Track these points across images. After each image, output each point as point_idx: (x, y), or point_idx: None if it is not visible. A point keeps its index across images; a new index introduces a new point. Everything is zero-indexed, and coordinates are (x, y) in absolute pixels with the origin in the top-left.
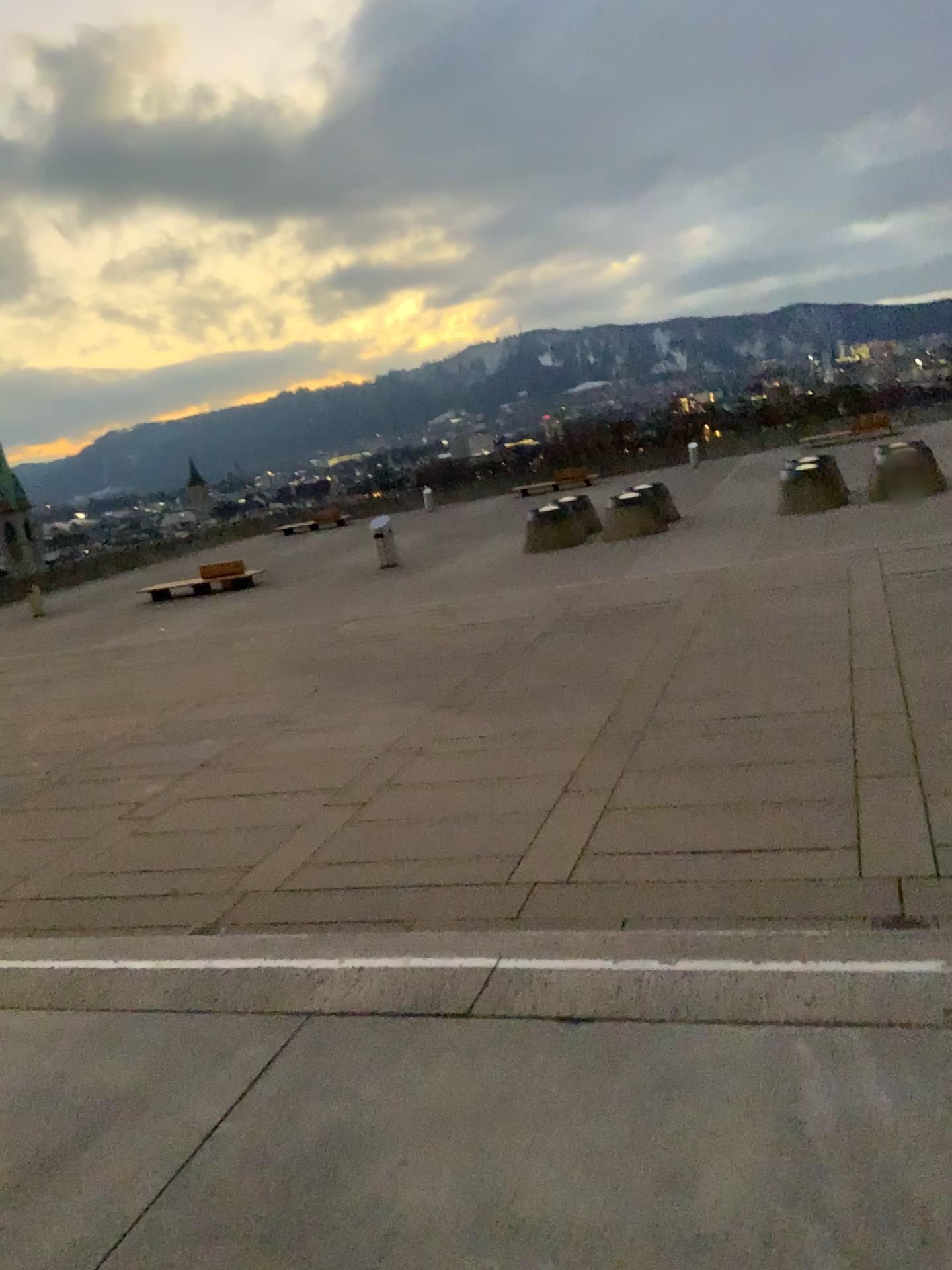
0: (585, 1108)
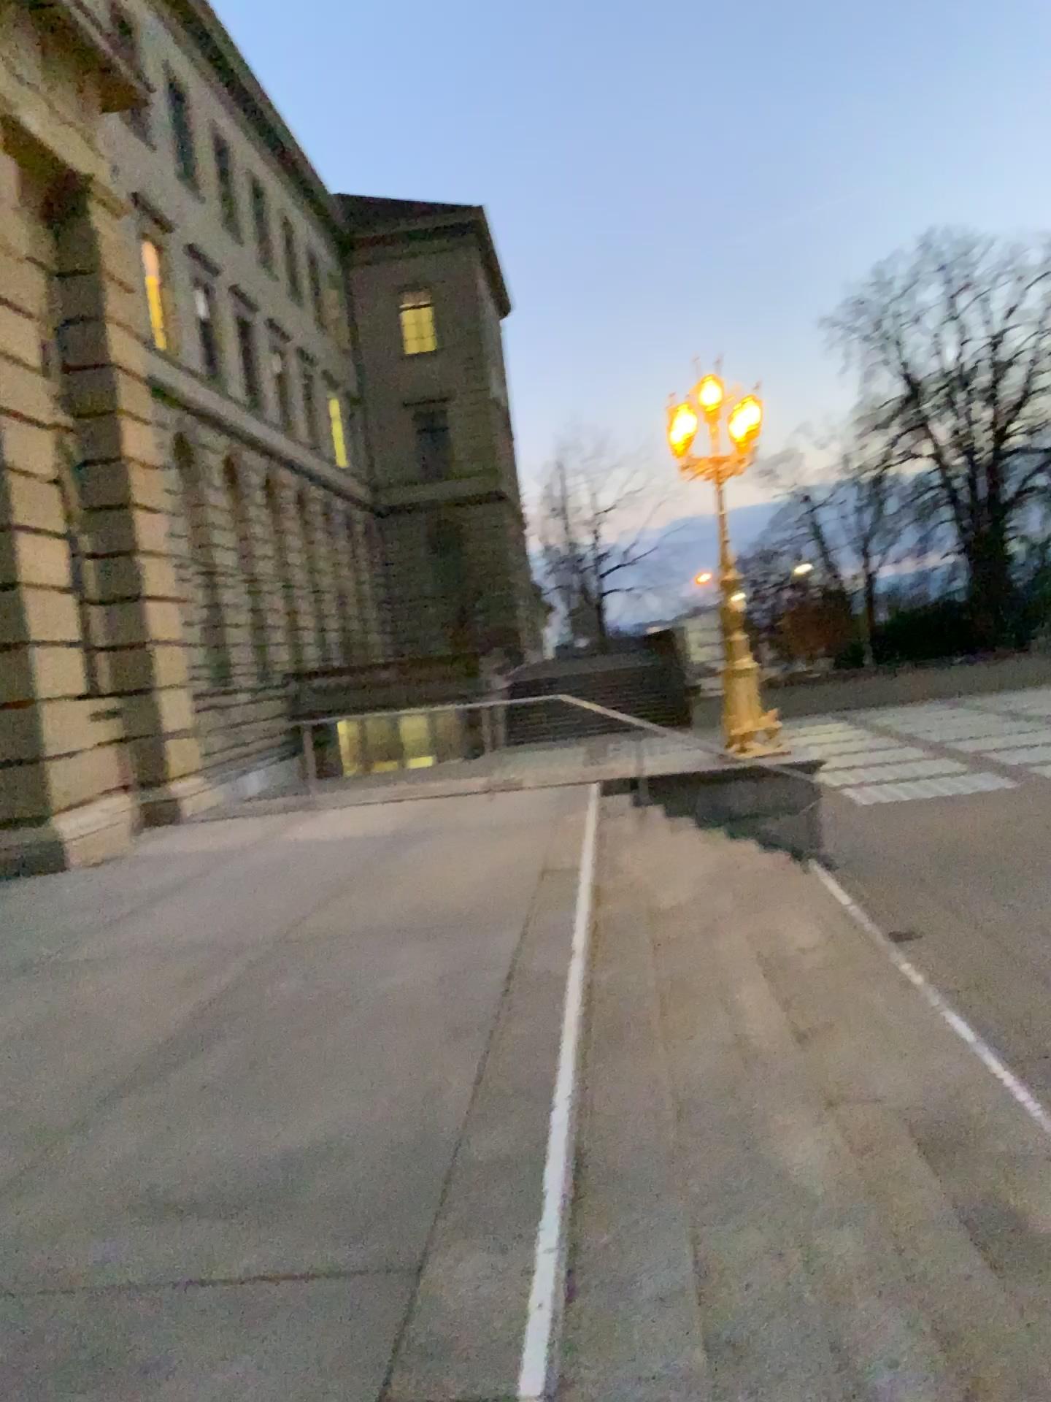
0: None
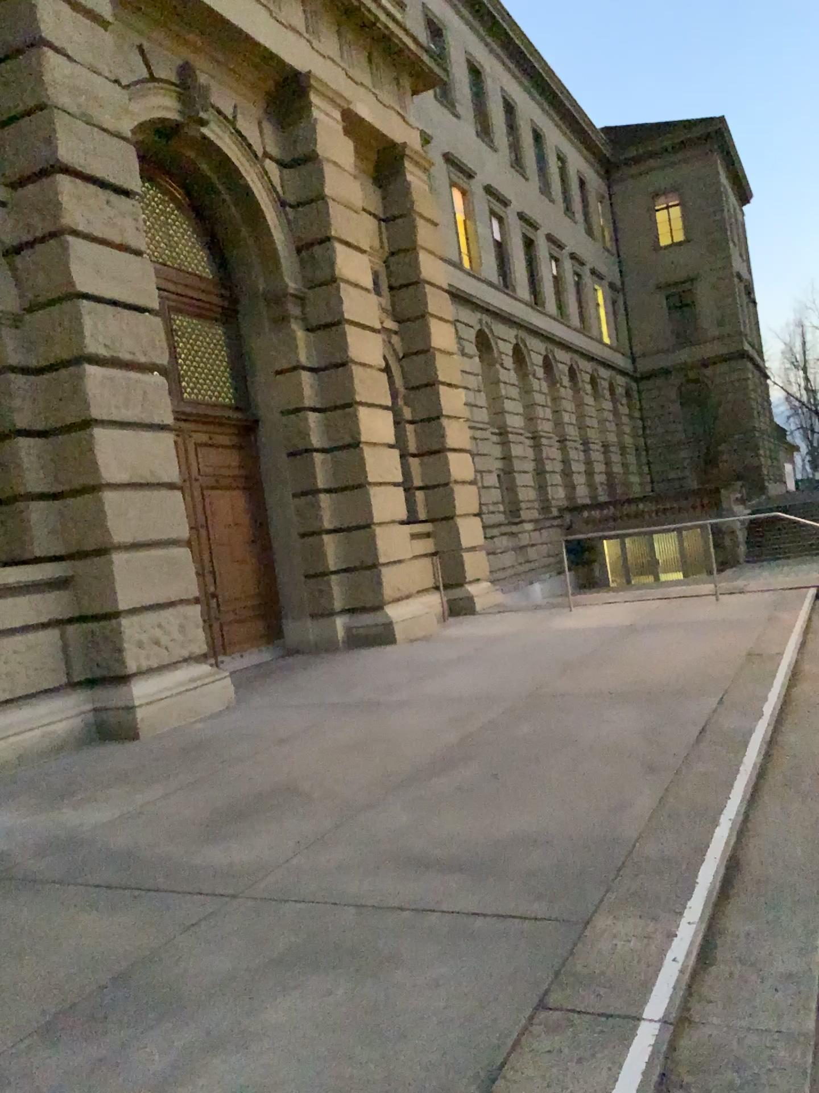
0: (312, 1086)
